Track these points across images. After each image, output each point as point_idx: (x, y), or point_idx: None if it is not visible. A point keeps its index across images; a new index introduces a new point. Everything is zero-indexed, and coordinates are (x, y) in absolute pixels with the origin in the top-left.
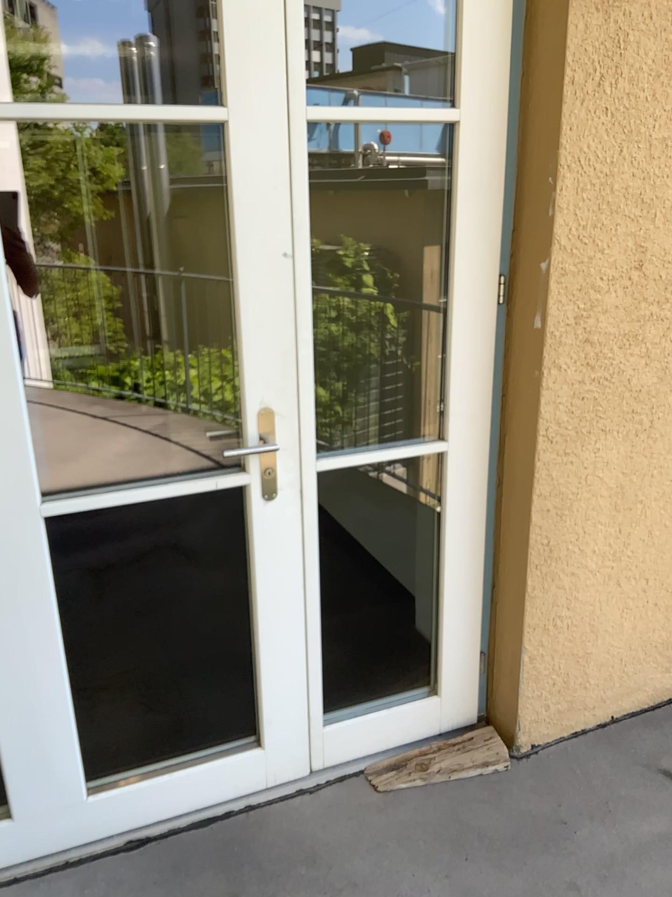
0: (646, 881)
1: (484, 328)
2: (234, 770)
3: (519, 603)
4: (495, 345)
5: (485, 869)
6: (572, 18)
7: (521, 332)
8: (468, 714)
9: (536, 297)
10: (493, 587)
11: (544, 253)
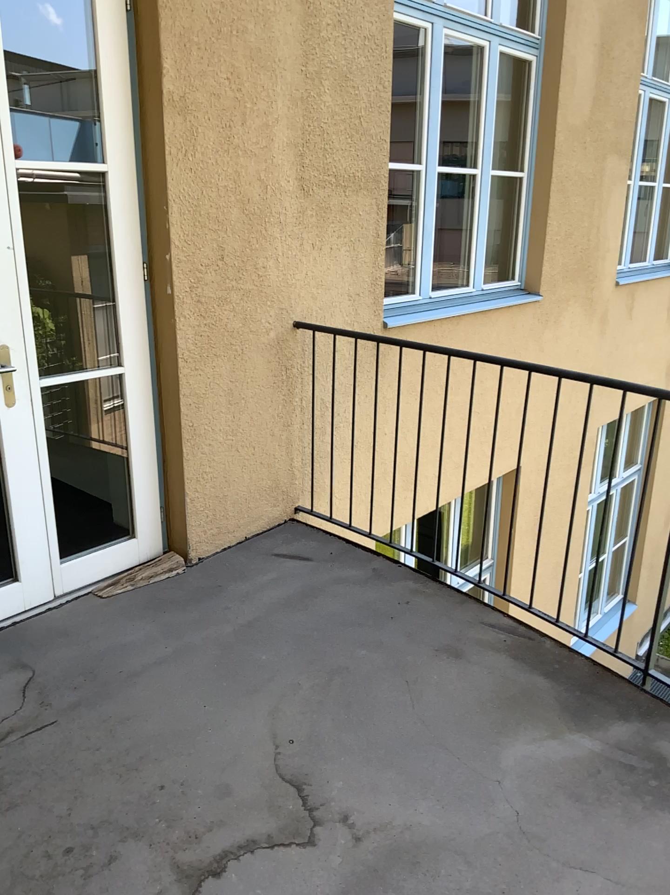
0: (264, 597)
1: (137, 295)
2: (1, 598)
3: (179, 466)
4: (145, 306)
5: (174, 613)
6: (166, 120)
7: (160, 297)
8: (155, 548)
9: (166, 275)
10: (162, 461)
11: (167, 249)
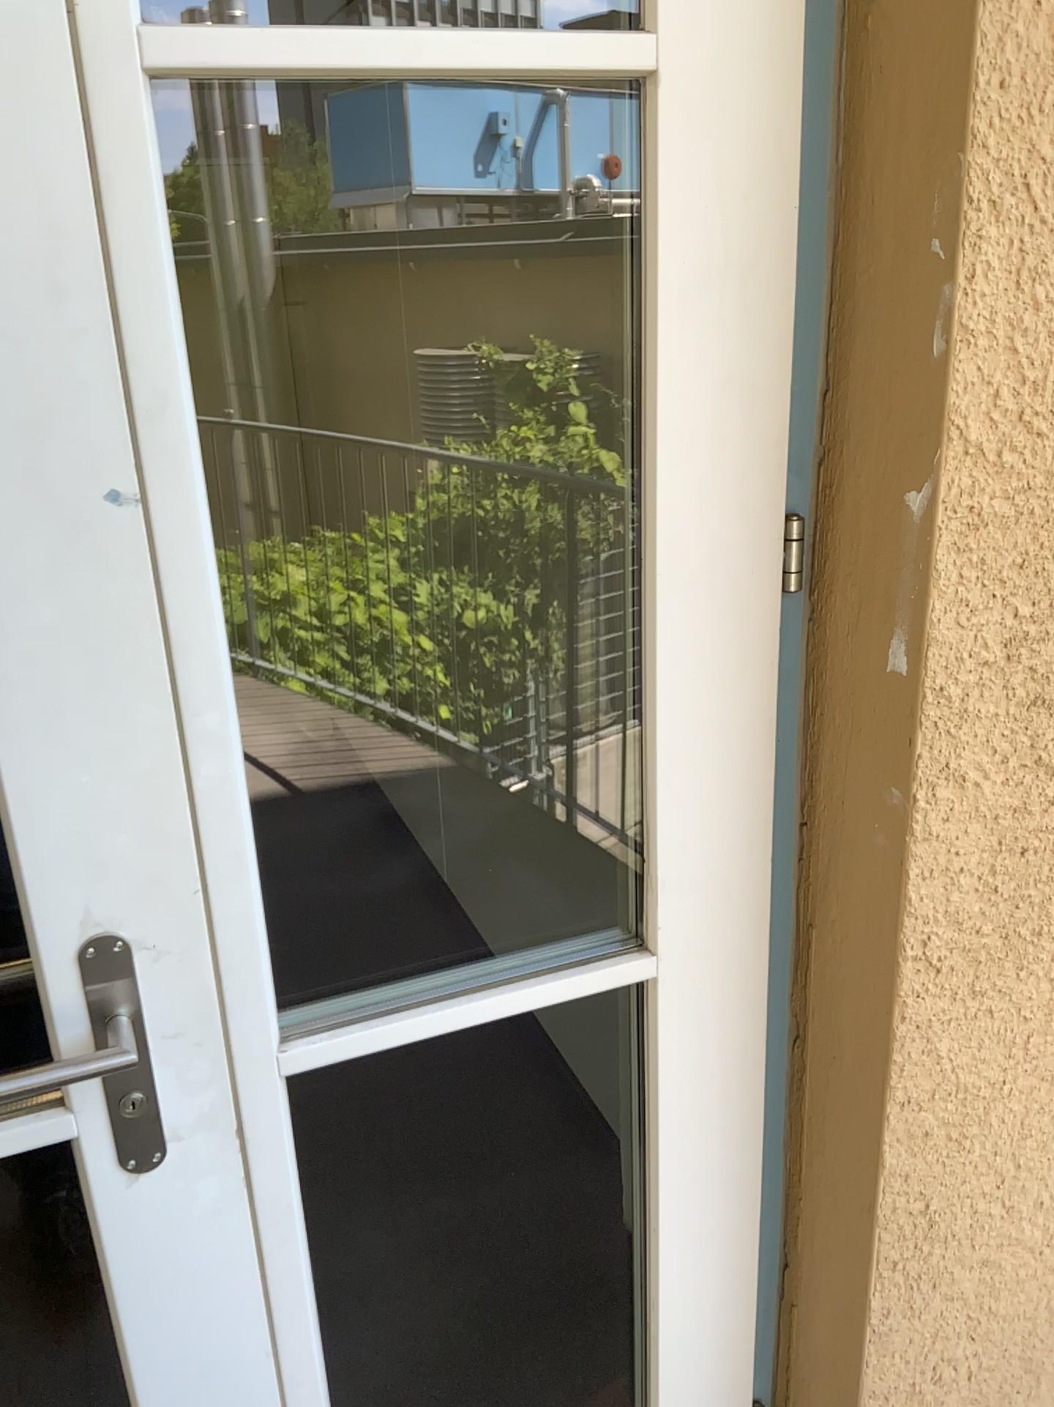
0: None
1: (746, 658)
2: None
3: (846, 1330)
4: (777, 695)
5: None
6: None
7: (848, 672)
8: None
9: (891, 587)
10: (780, 1269)
11: (917, 464)
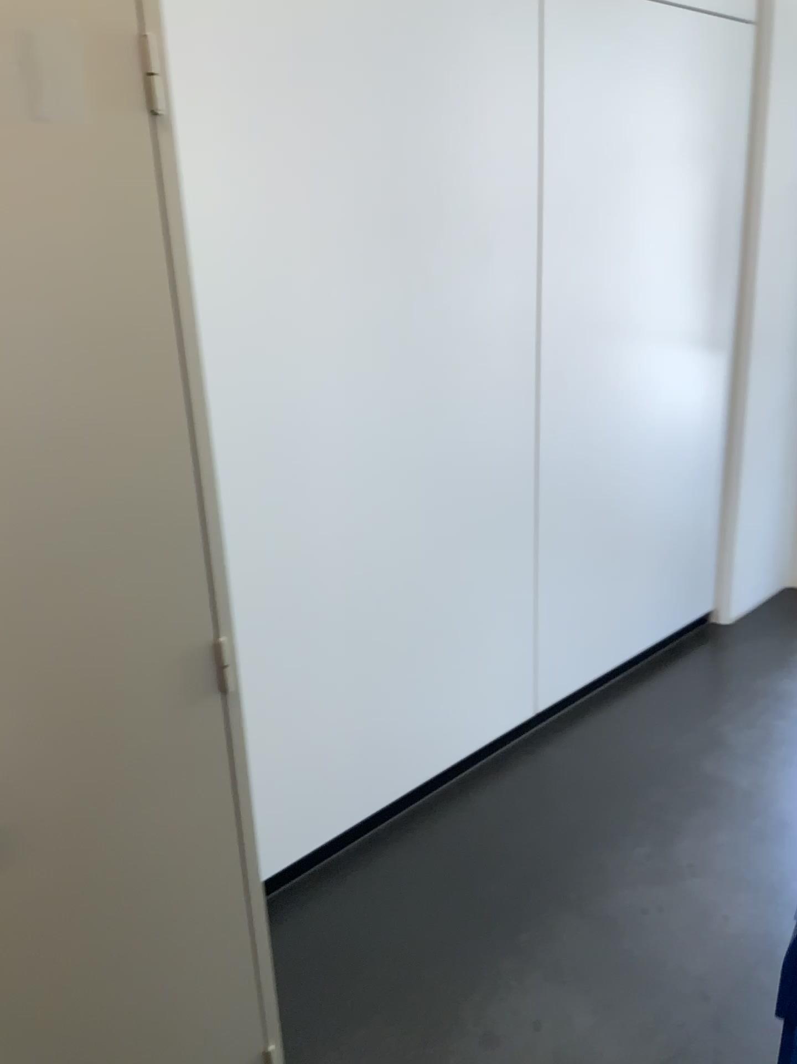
0: None
1: None
2: None
3: None
4: None
5: None
6: None
7: None
8: None
9: None
10: None
11: None
